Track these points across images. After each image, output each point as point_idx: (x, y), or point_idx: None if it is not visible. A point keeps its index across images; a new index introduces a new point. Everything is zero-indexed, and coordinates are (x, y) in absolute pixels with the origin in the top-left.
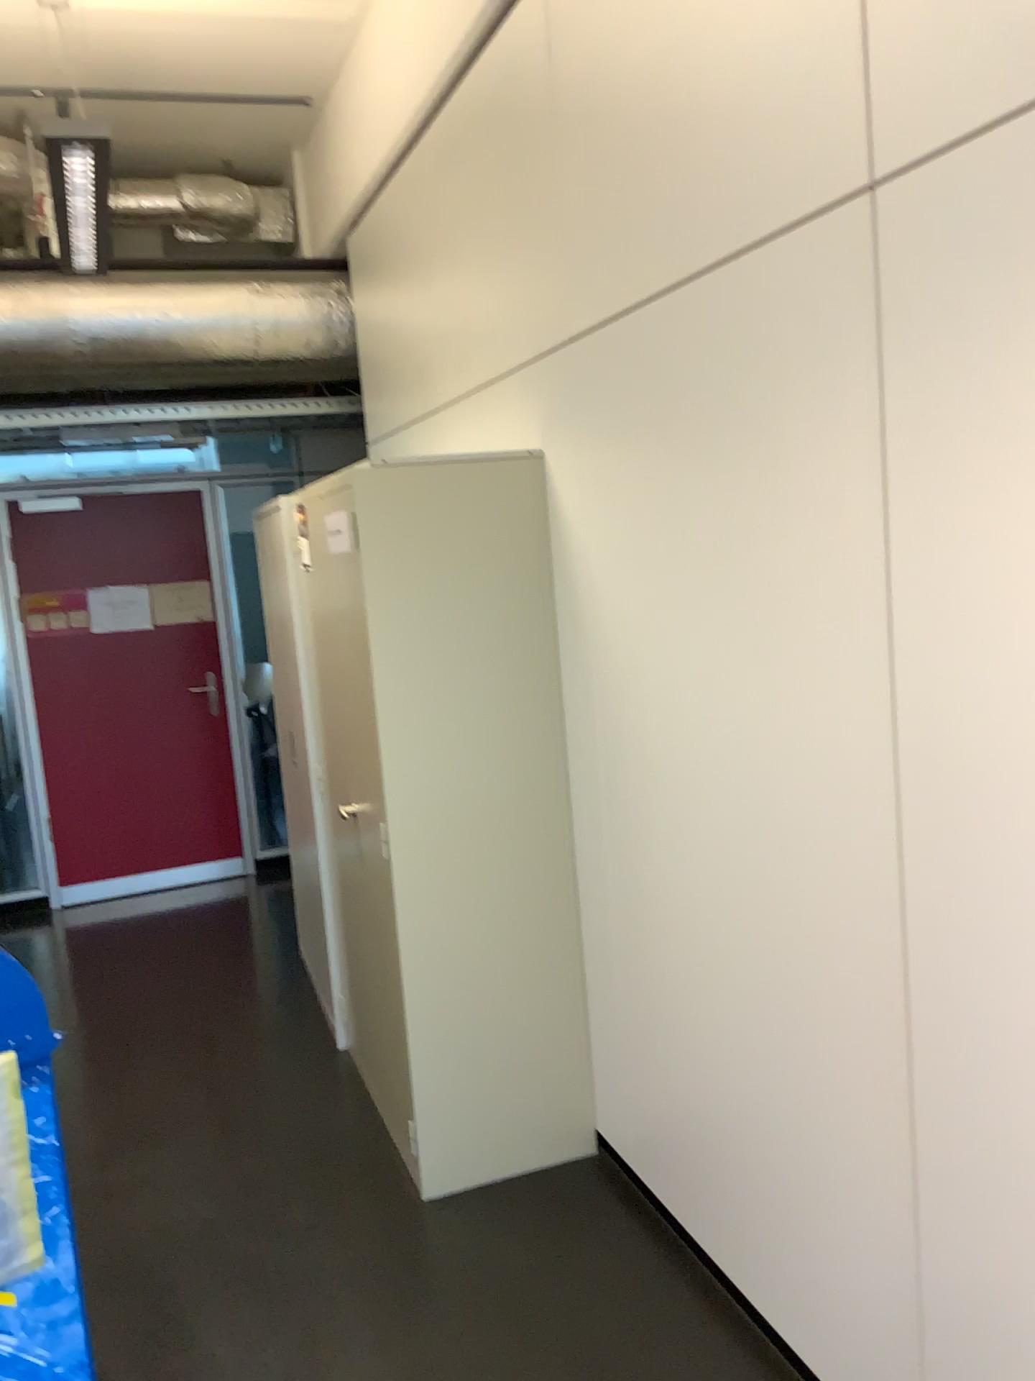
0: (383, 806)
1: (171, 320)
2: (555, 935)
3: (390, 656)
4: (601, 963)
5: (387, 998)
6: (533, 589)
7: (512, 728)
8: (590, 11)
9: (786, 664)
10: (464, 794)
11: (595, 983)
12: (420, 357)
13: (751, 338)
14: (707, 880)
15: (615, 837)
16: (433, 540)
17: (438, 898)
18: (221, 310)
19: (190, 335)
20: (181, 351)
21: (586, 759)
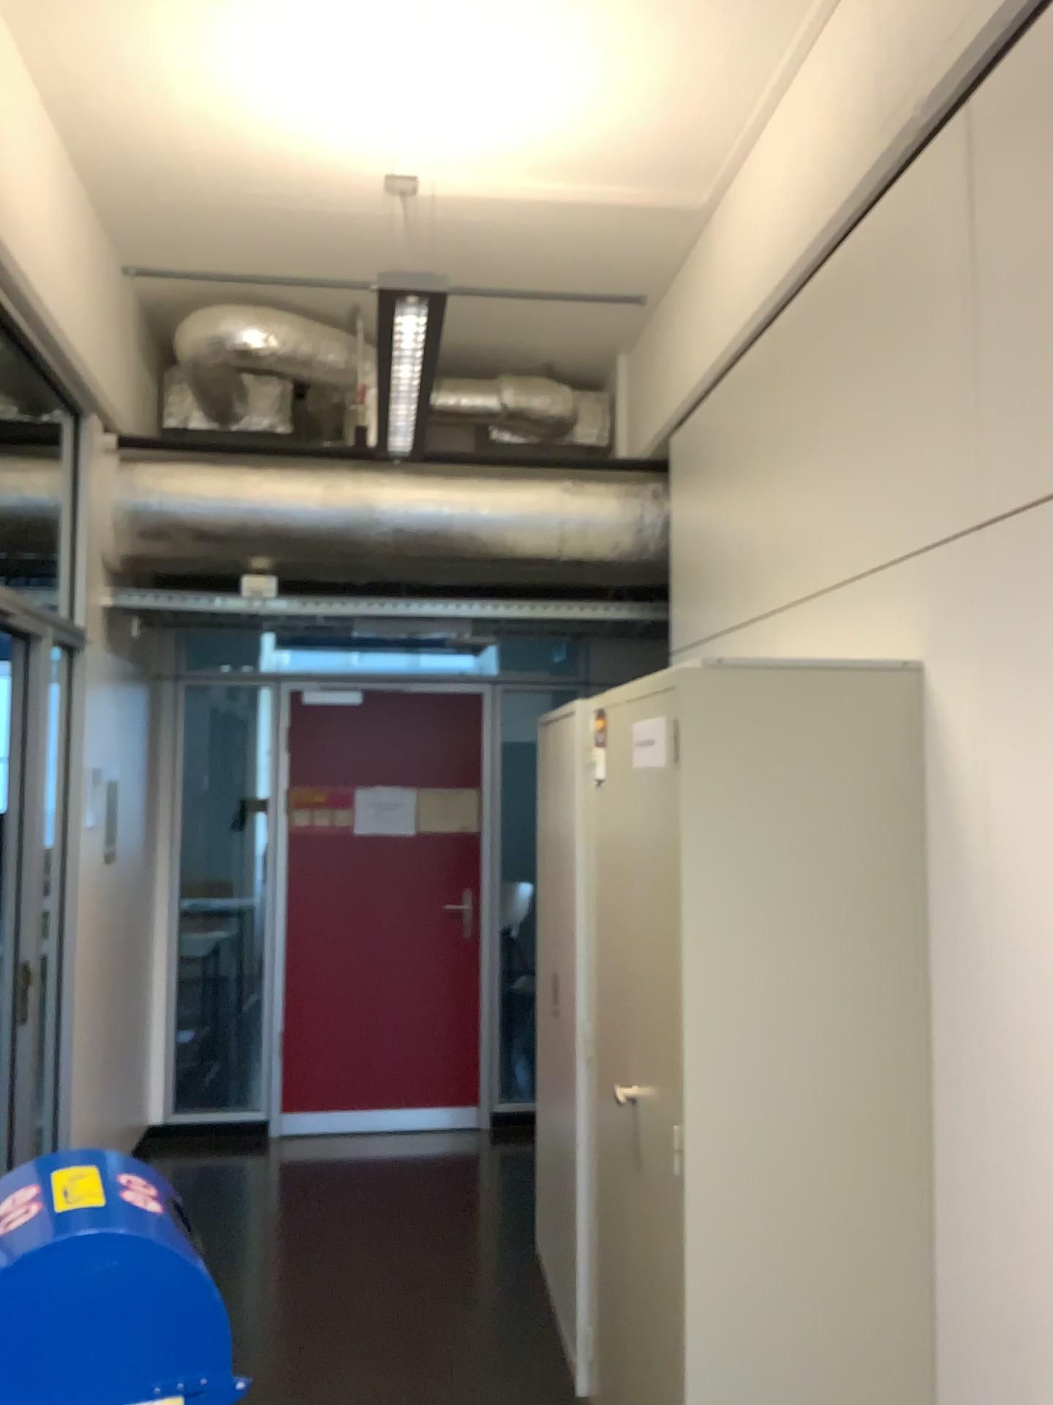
0: (678, 1097)
1: (477, 512)
2: (892, 1312)
3: (707, 904)
4: (961, 1369)
5: (656, 1357)
6: (893, 838)
7: (854, 1015)
8: (1034, 139)
9: None
10: (785, 1096)
11: (949, 1396)
12: (749, 557)
13: None
14: None
15: (1000, 1194)
16: (772, 764)
17: (740, 1235)
18: (530, 505)
19: (495, 529)
20: (483, 546)
21: (955, 1072)
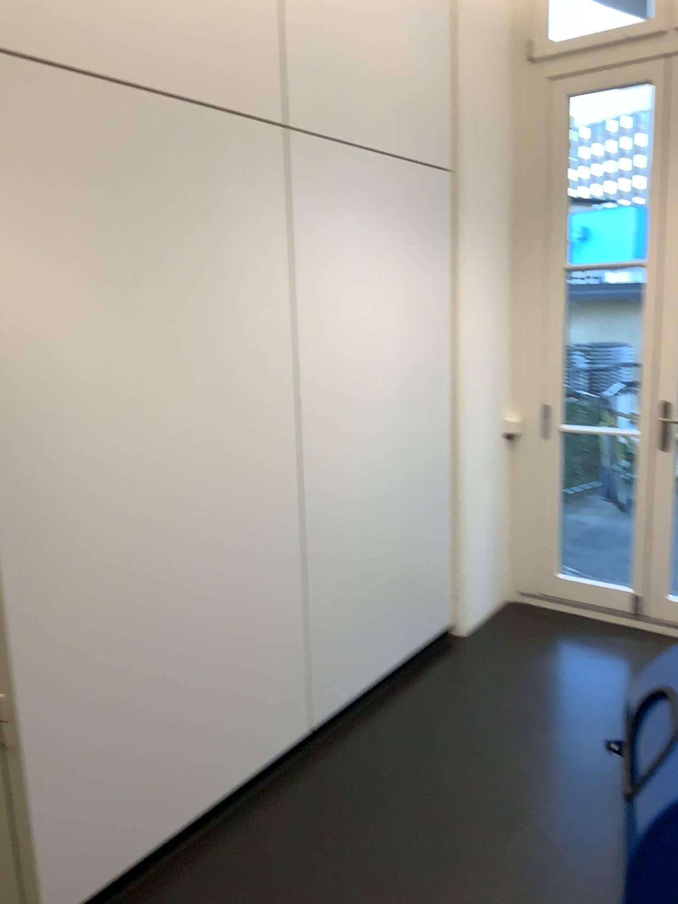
0: None
1: None
2: None
3: None
4: None
5: None
6: None
7: None
8: None
9: (222, 357)
10: None
11: None
12: None
13: (198, 157)
14: (147, 539)
15: None
16: None
17: None
18: None
19: None
20: None
21: None
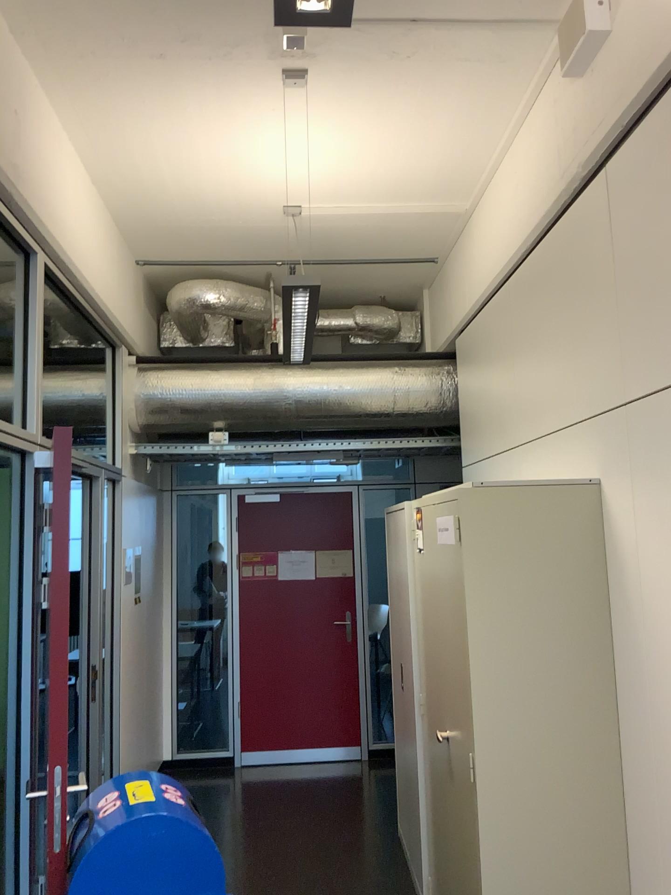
0: (470, 736)
1: (344, 389)
2: (603, 863)
3: (482, 623)
4: None
5: (466, 892)
6: (589, 581)
7: (571, 686)
8: (640, 191)
9: None
10: (533, 735)
11: None
12: (504, 413)
13: None
14: None
15: (659, 790)
16: (516, 541)
17: (510, 817)
18: (375, 383)
19: (355, 398)
20: (348, 408)
21: (632, 718)
